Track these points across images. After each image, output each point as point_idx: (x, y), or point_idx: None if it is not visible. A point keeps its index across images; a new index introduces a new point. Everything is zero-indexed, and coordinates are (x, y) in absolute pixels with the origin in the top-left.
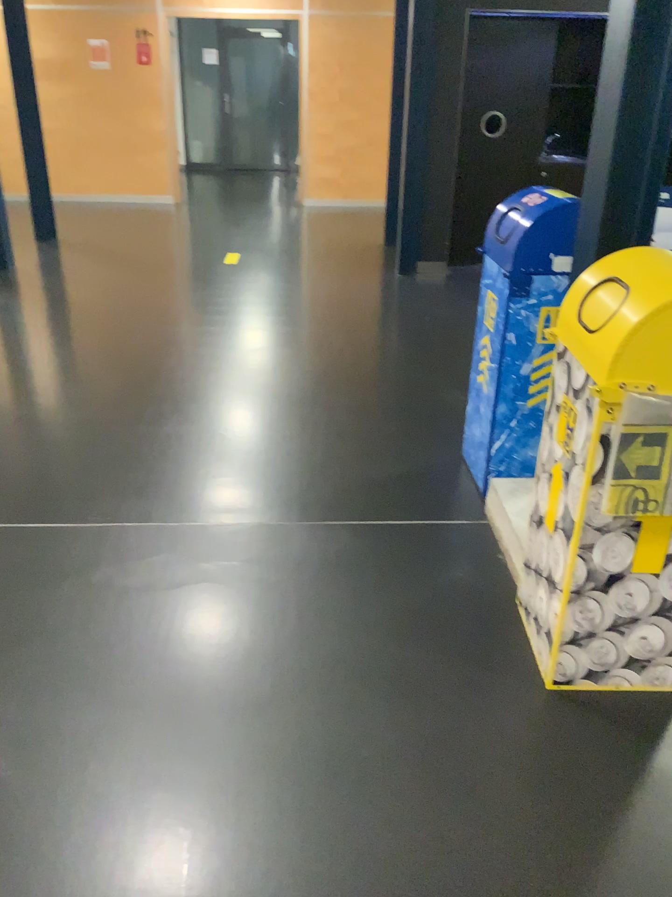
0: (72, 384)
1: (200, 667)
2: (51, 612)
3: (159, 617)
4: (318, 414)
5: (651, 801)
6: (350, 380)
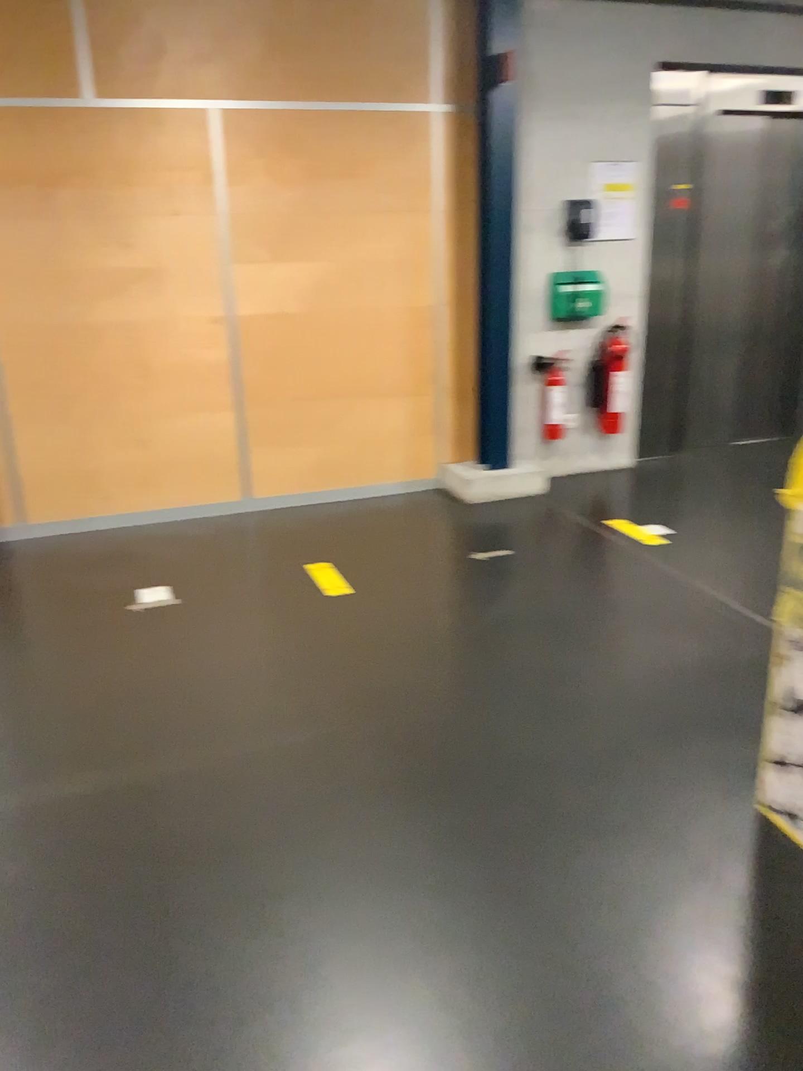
0: None
1: (603, 653)
2: (597, 597)
3: (632, 628)
4: None
5: (675, 868)
6: None
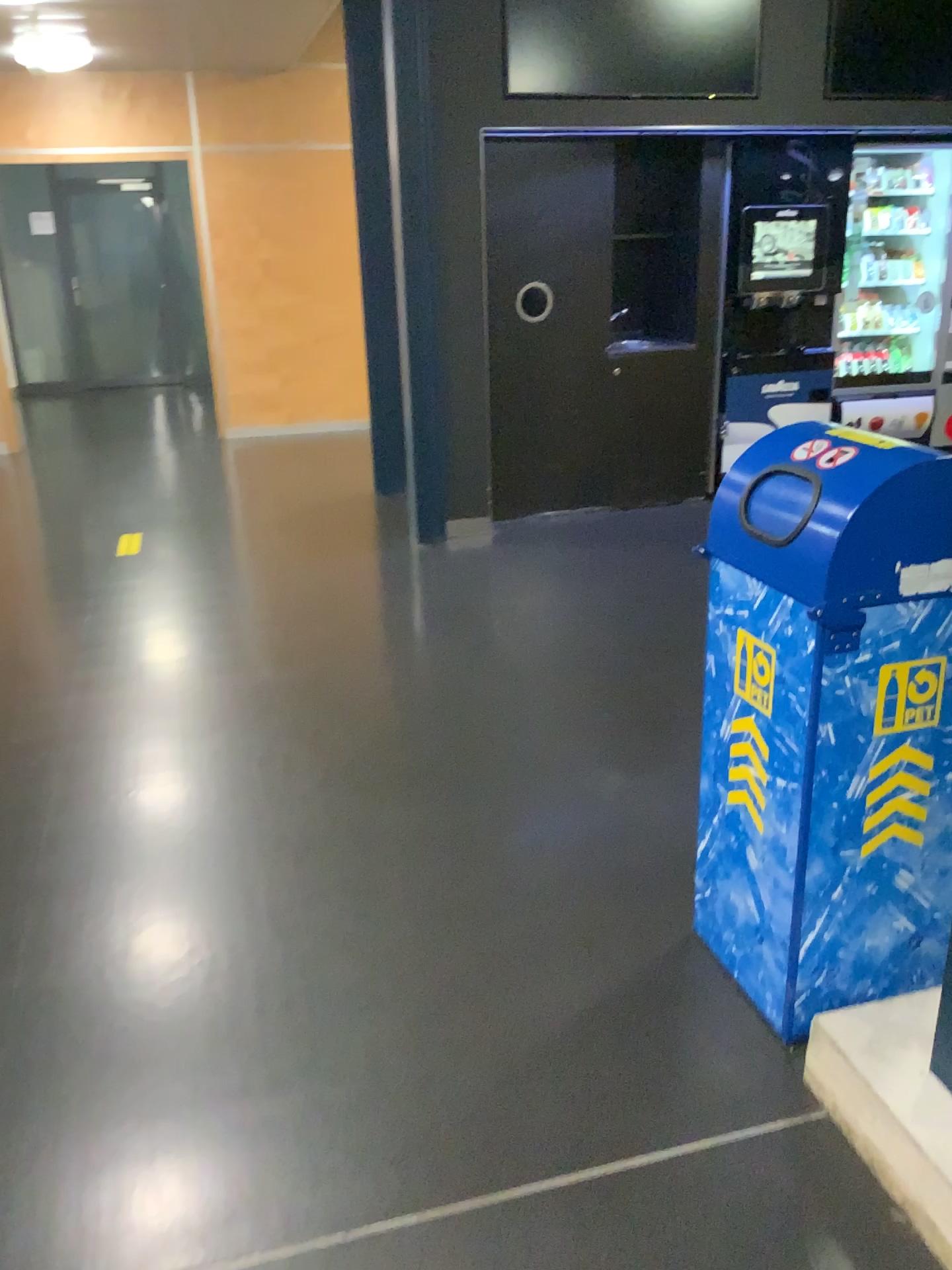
0: None
1: None
2: None
3: None
4: (397, 869)
5: None
6: (423, 775)
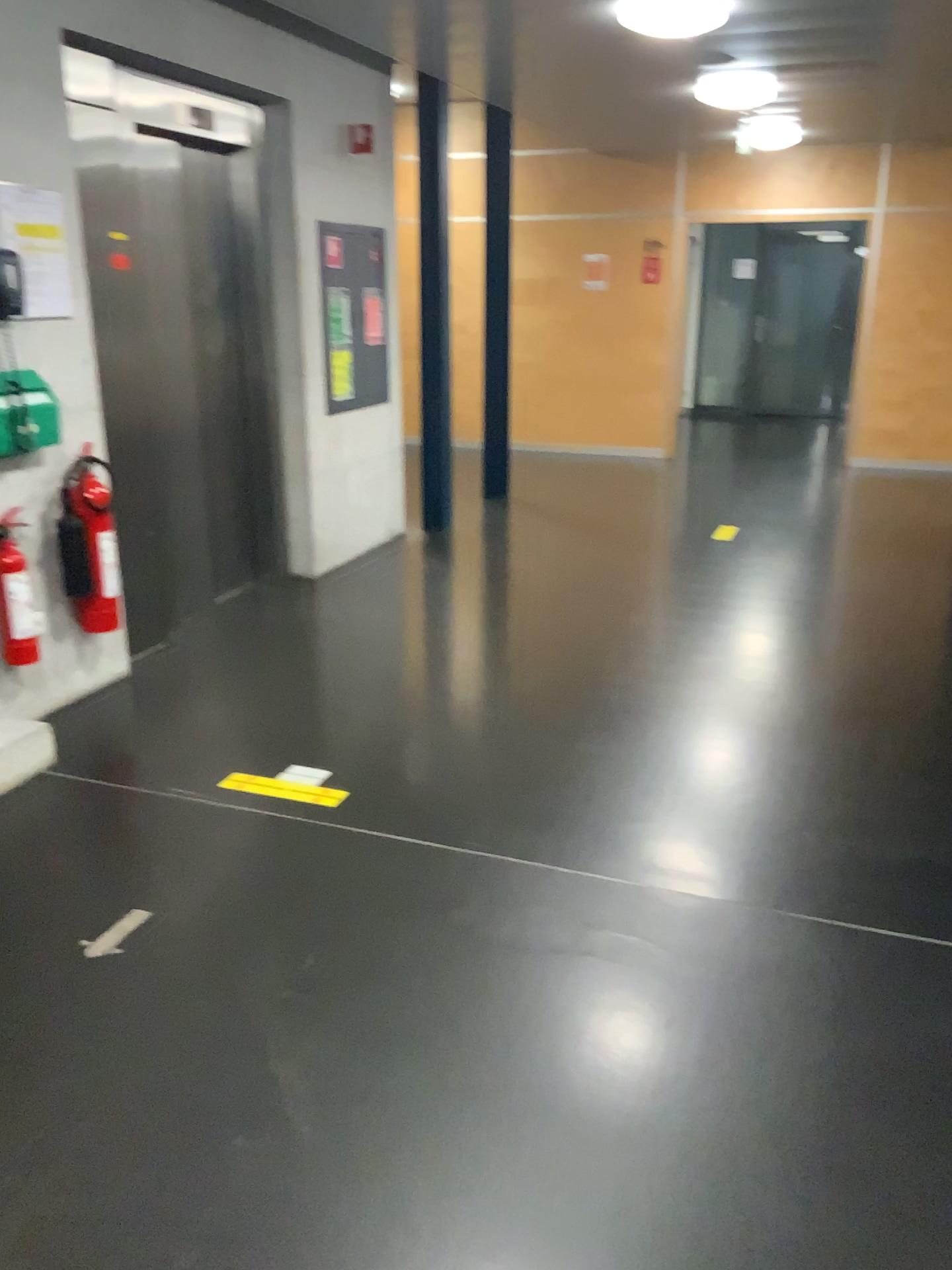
0: (486, 676)
1: (566, 1070)
2: (401, 952)
3: (528, 991)
4: (805, 760)
5: None
6: (864, 719)
